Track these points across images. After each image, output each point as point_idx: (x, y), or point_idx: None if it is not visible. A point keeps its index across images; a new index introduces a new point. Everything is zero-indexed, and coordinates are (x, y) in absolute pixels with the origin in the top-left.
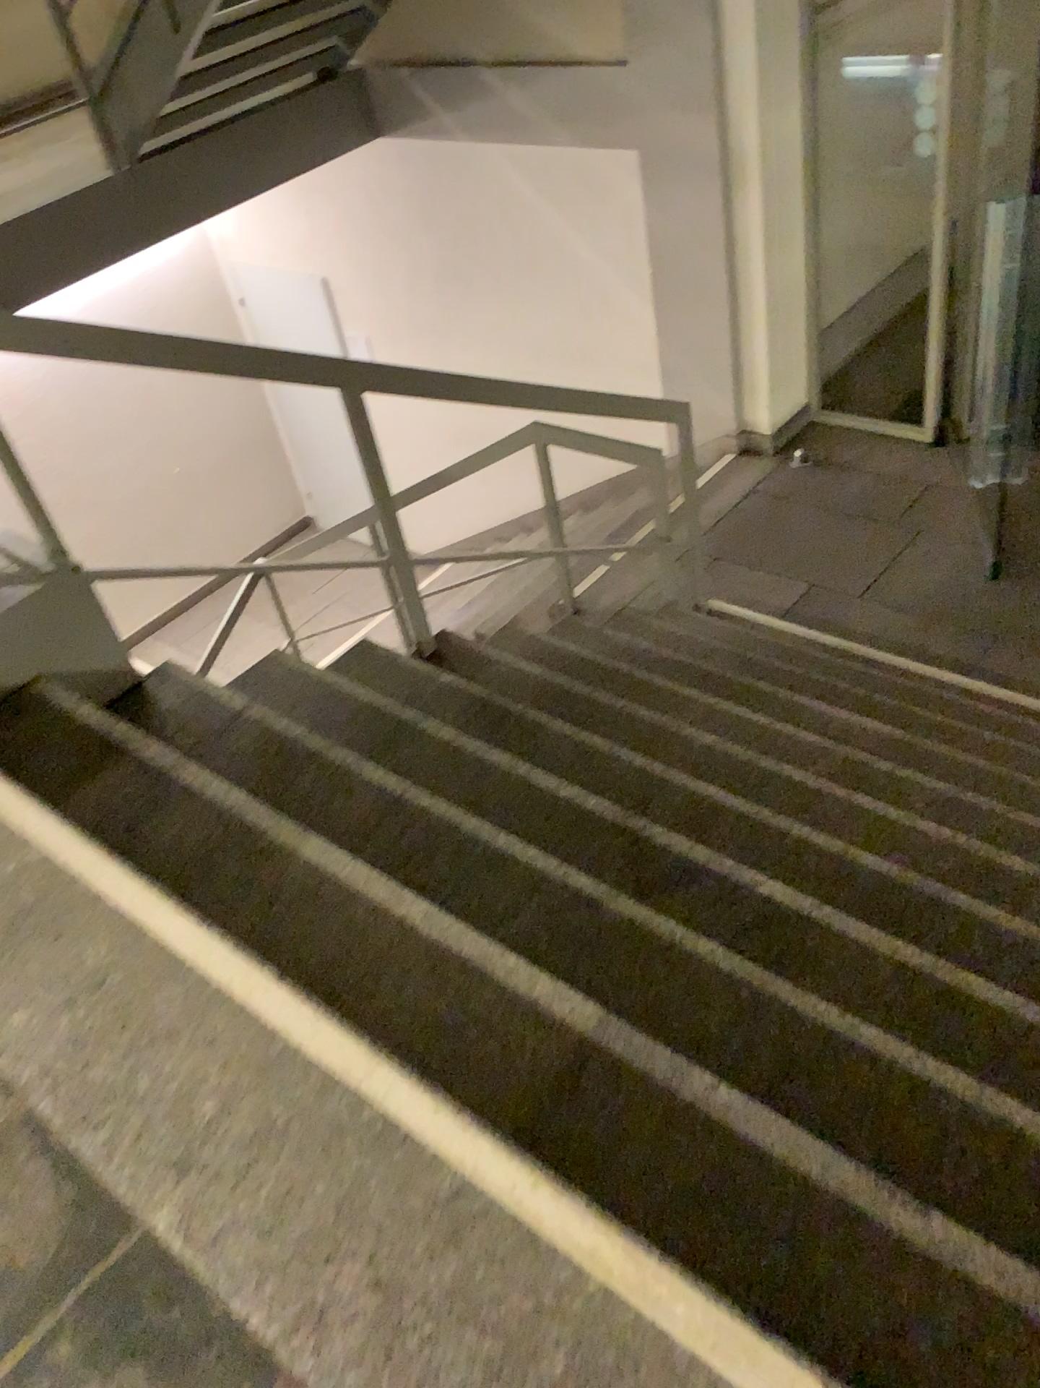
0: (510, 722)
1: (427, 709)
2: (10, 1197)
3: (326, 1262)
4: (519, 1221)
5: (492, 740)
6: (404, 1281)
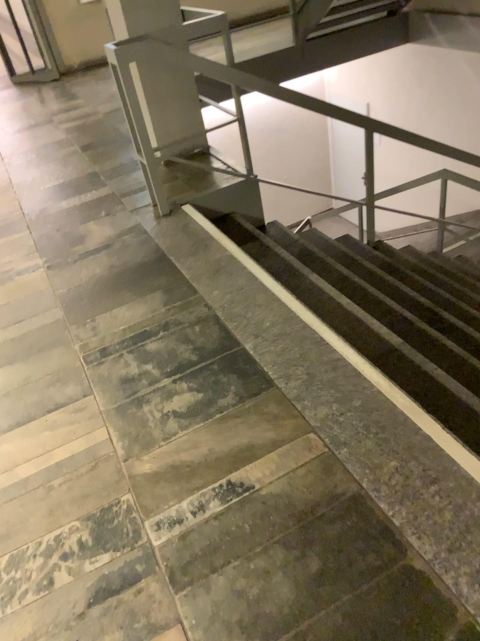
0: (398, 271)
1: (366, 258)
2: (206, 331)
3: (295, 365)
4: (357, 369)
5: (389, 273)
6: (317, 374)
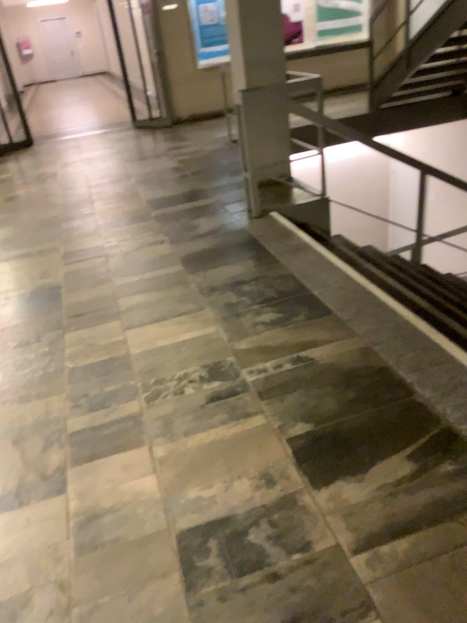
0: None
1: None
2: (286, 282)
3: (348, 303)
4: (391, 308)
5: None
6: (363, 308)
